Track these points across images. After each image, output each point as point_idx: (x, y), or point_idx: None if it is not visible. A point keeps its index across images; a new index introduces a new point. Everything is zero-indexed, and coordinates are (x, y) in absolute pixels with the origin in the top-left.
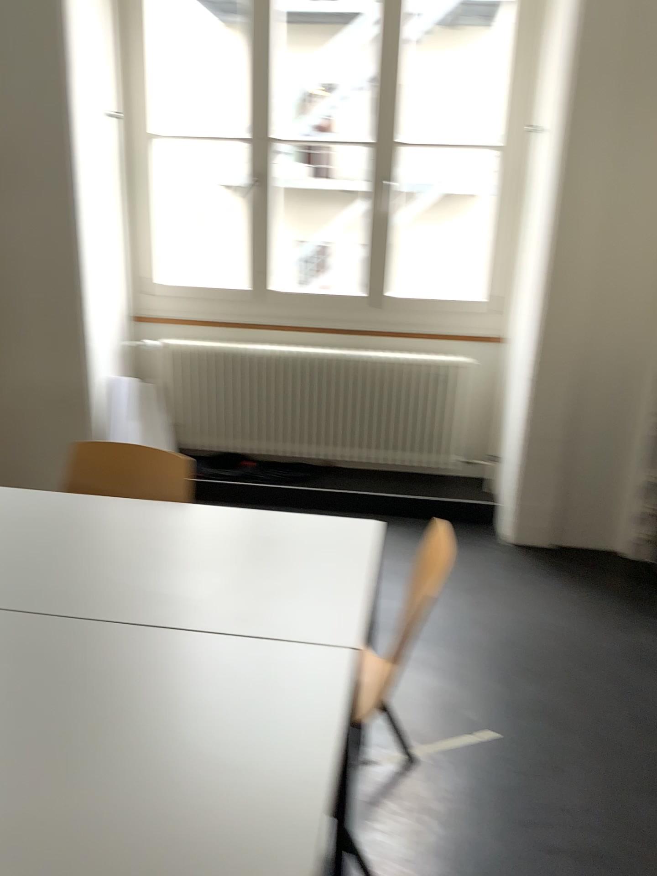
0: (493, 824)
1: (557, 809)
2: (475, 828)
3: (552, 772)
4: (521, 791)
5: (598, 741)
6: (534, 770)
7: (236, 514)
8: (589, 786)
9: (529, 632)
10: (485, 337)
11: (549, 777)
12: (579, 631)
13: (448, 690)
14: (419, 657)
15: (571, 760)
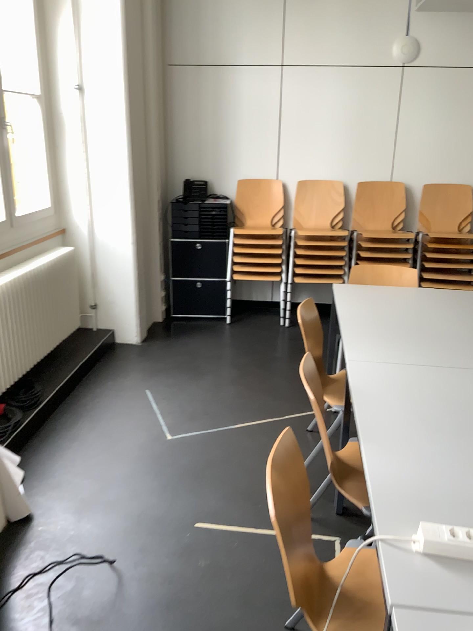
0: None
1: None
2: None
3: None
4: None
5: None
6: None
7: (345, 302)
8: None
9: (234, 348)
10: (58, 230)
11: None
12: (232, 338)
13: (286, 368)
14: (261, 372)
15: None
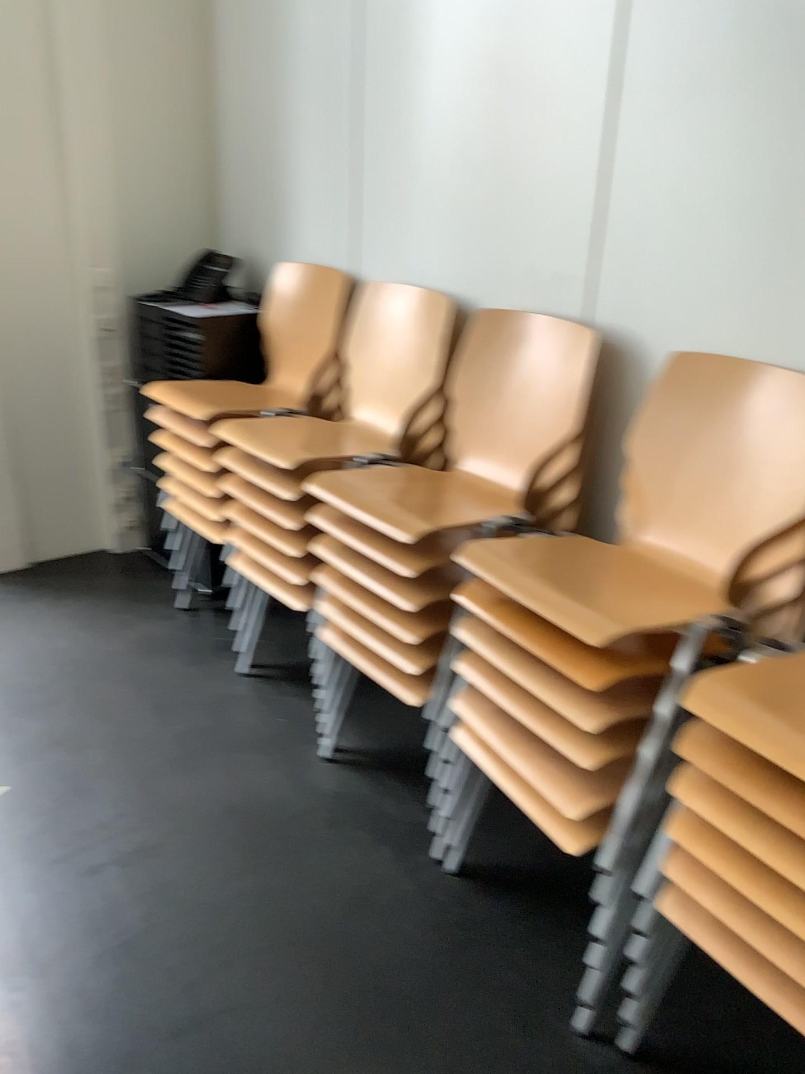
0: (25, 876)
1: (95, 826)
2: (5, 889)
3: (81, 795)
4: (51, 828)
5: (125, 745)
6: (61, 802)
7: None
8: (123, 791)
9: (25, 664)
10: None
11: (79, 800)
12: (83, 644)
13: None
14: None
15: (99, 775)
